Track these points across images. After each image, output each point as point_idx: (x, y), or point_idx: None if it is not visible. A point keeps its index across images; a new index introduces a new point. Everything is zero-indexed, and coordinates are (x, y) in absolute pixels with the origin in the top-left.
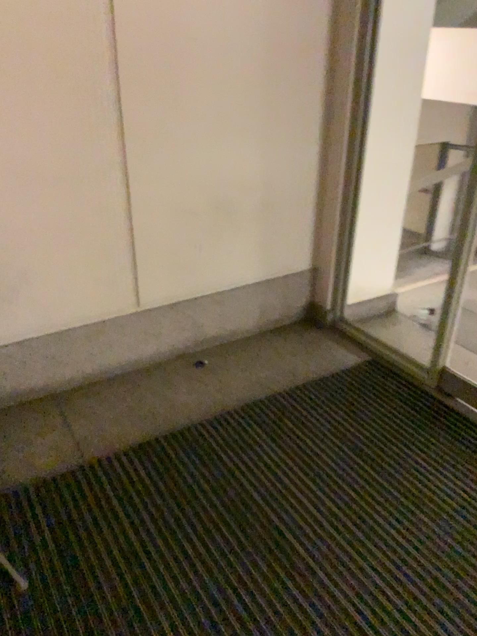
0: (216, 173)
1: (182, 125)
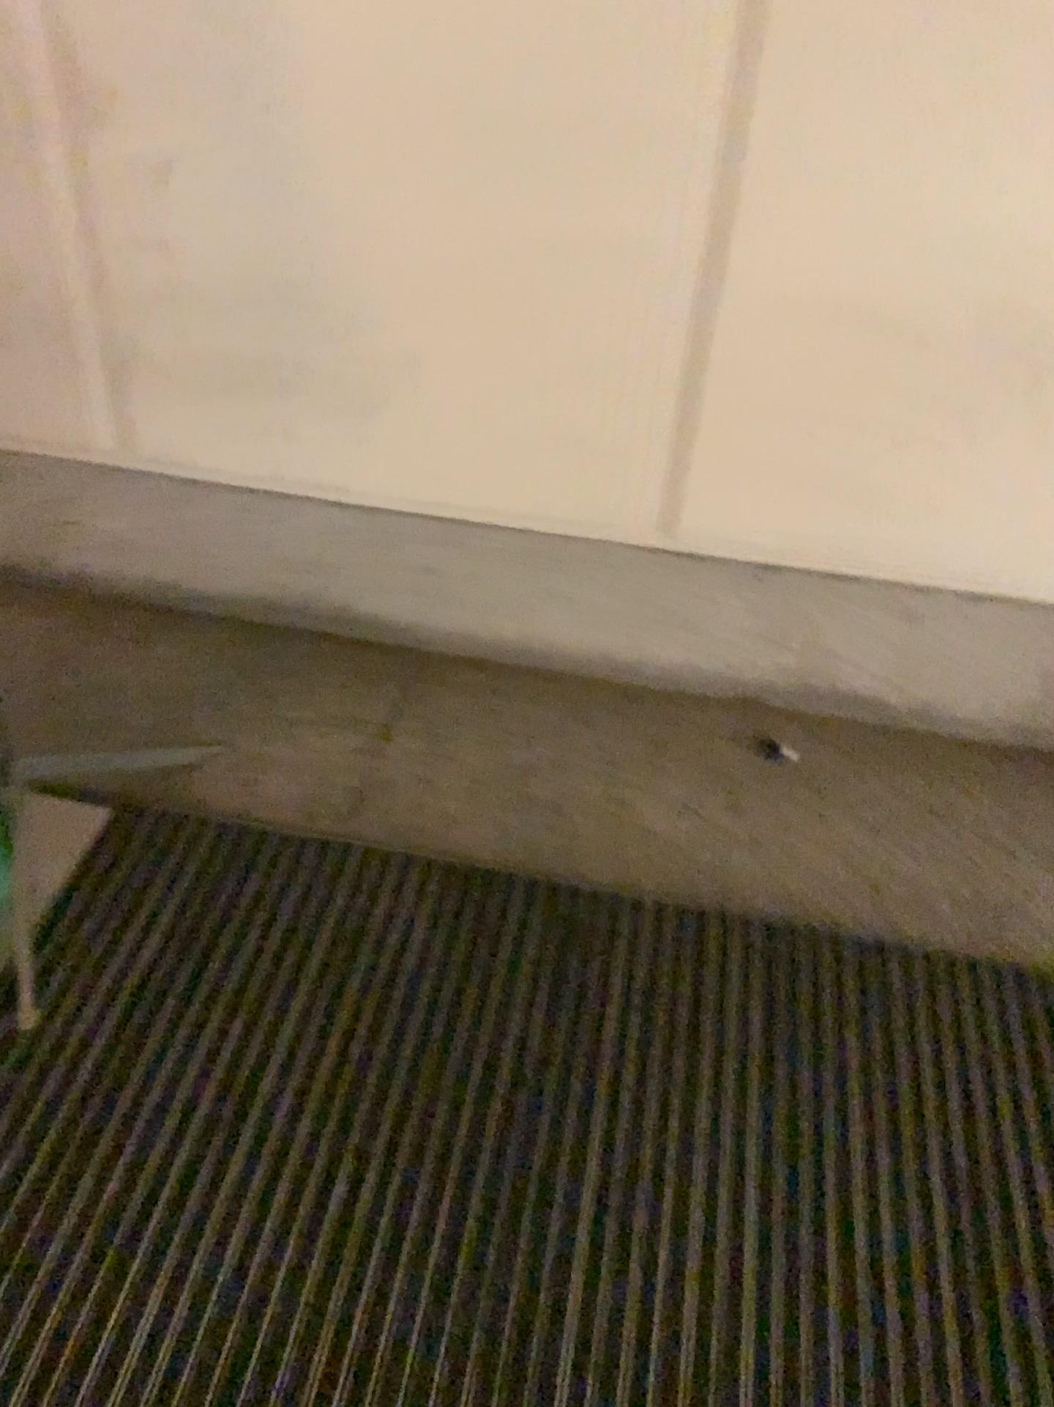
0: (1052, 206)
1: (979, 10)
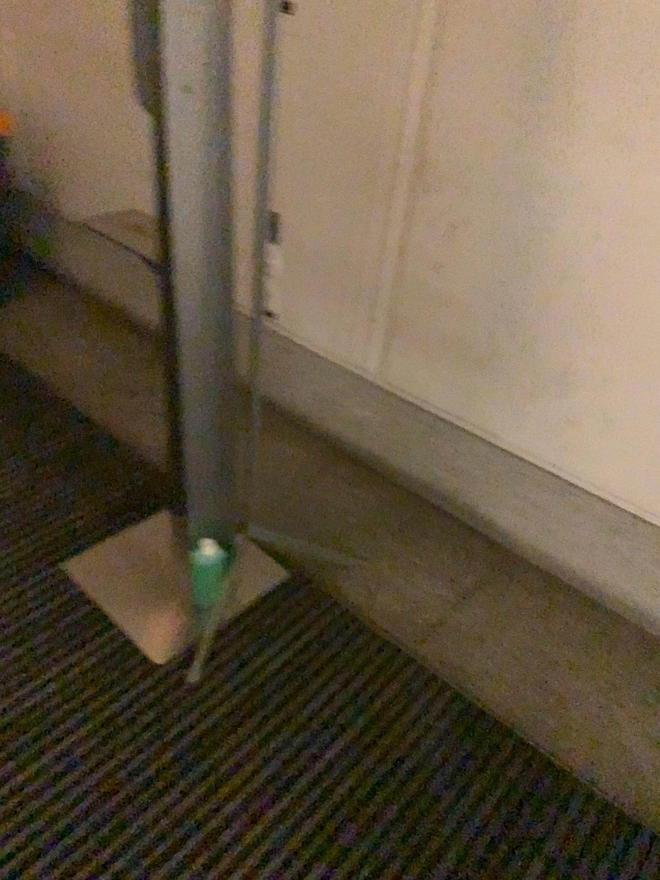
0: None
1: None
